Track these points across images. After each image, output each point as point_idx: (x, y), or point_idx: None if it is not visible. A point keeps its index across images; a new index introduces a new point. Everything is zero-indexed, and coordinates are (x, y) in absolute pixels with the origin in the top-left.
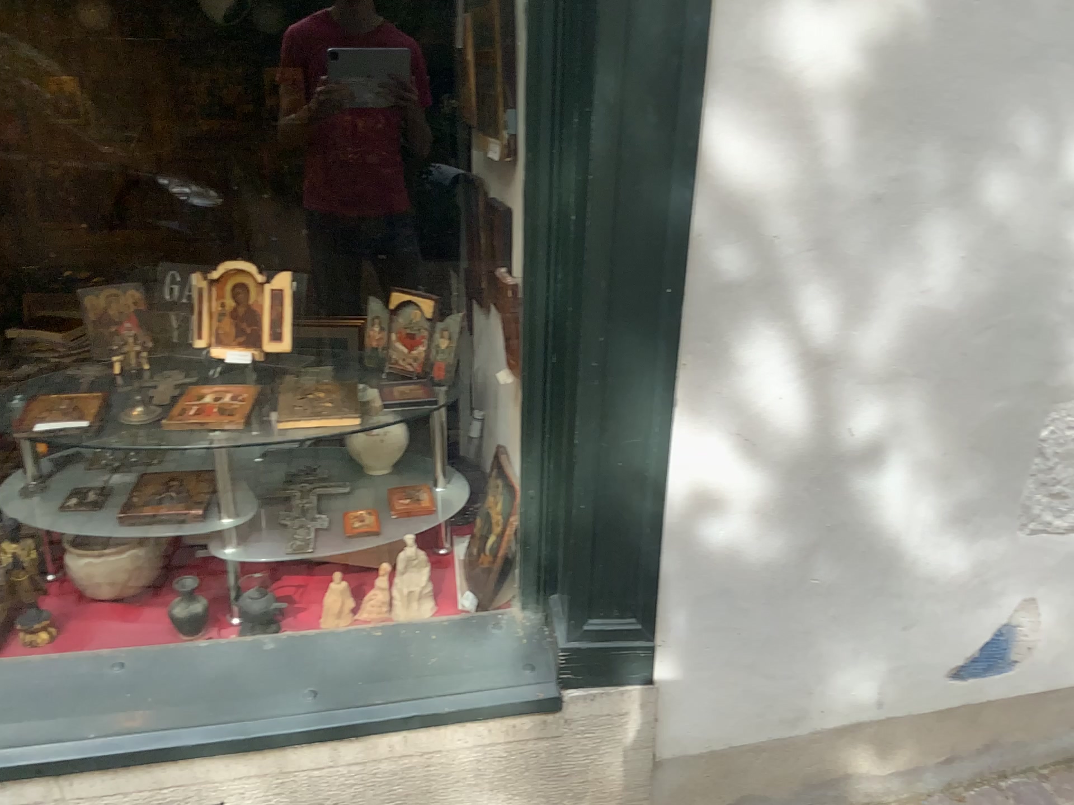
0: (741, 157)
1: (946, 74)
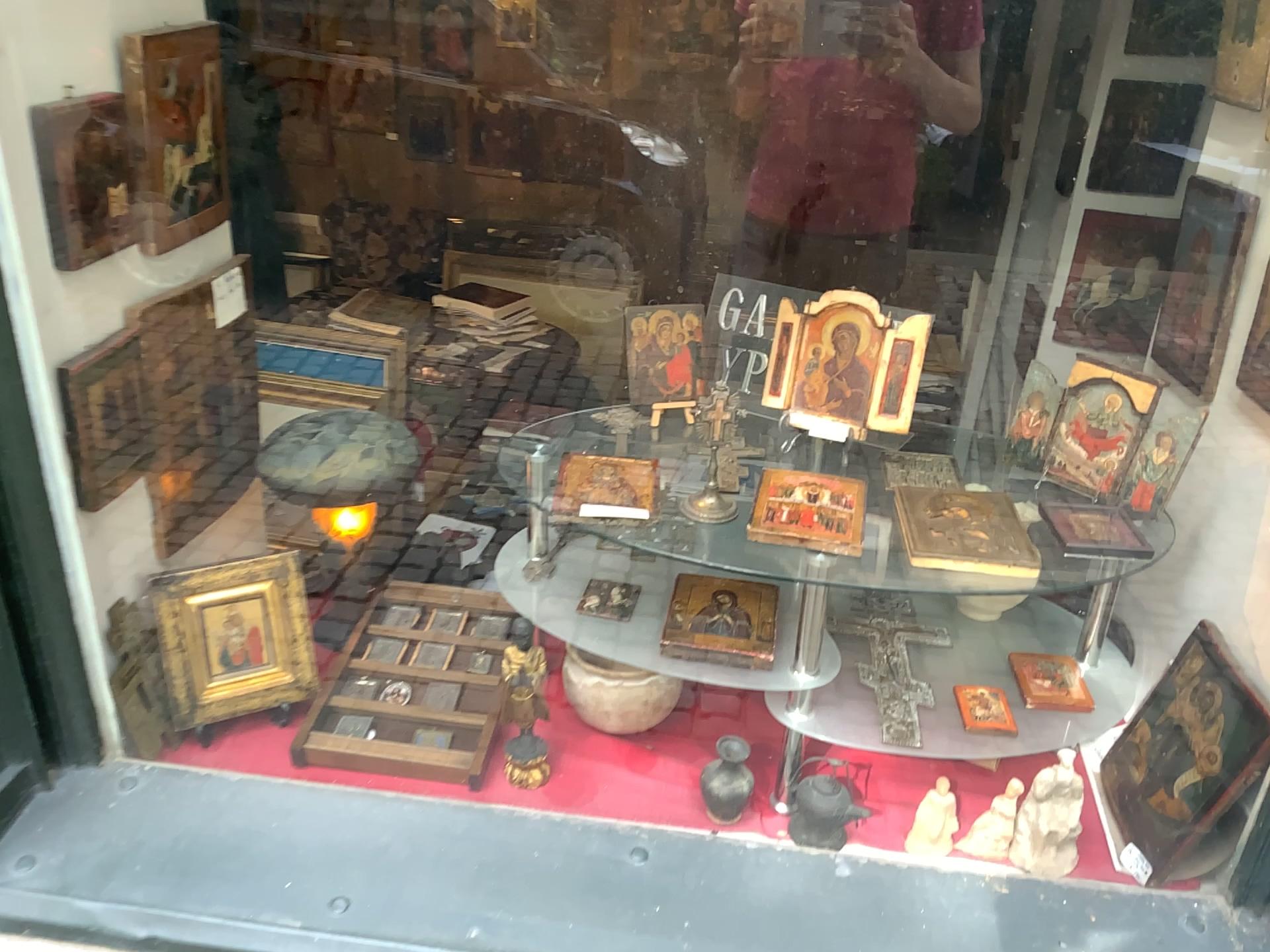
0: None
1: None
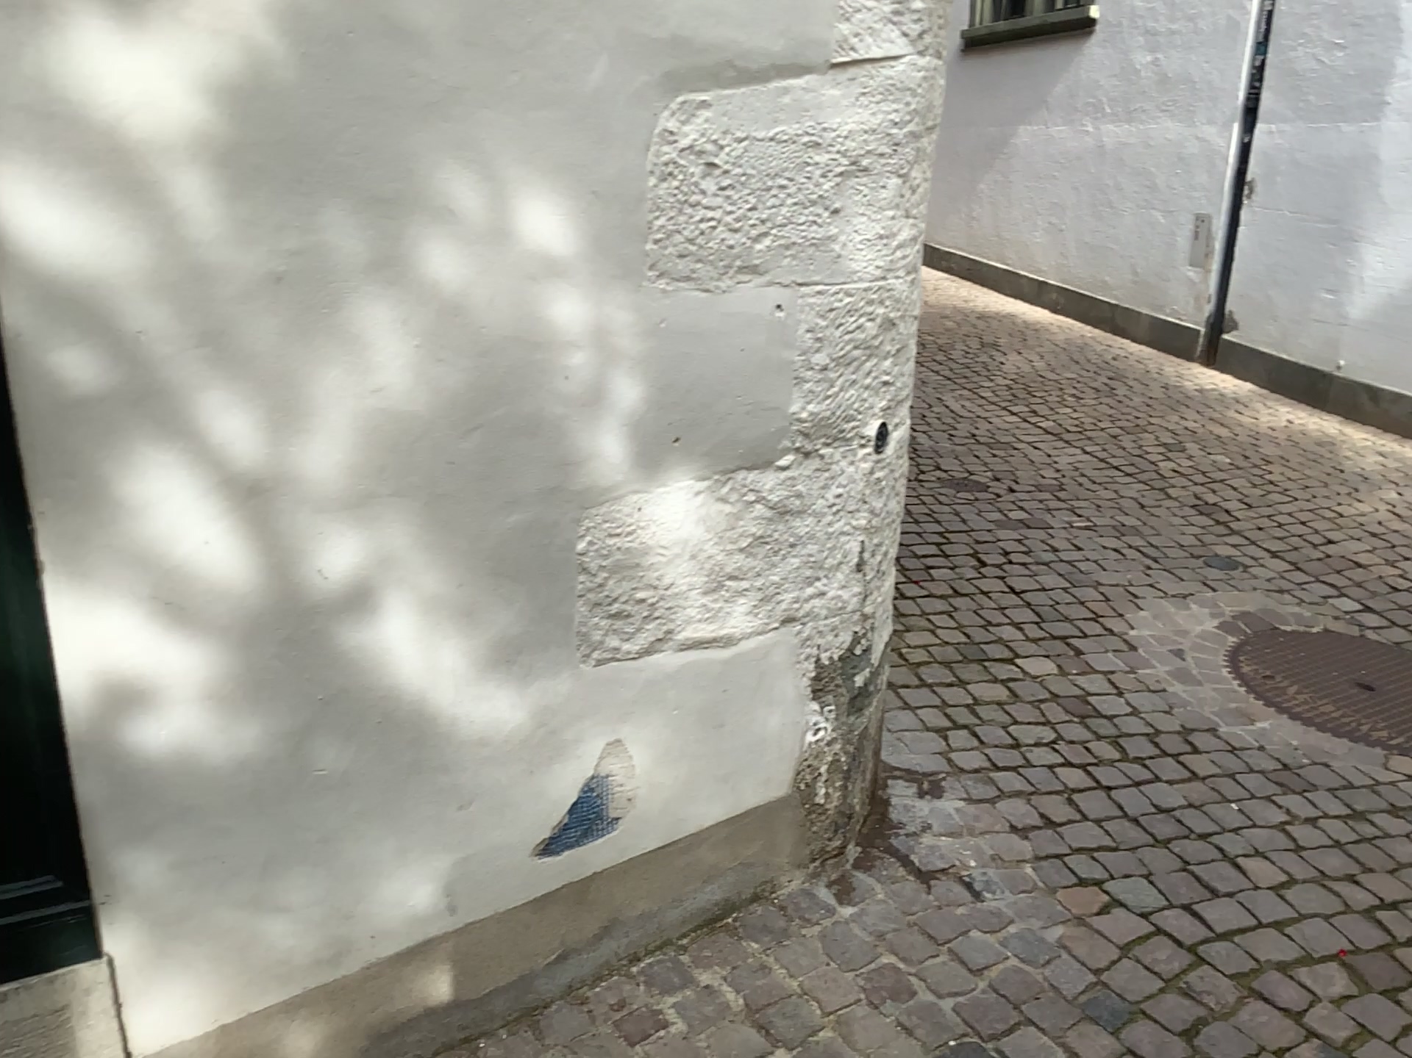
0: (57, 231)
1: (331, 124)
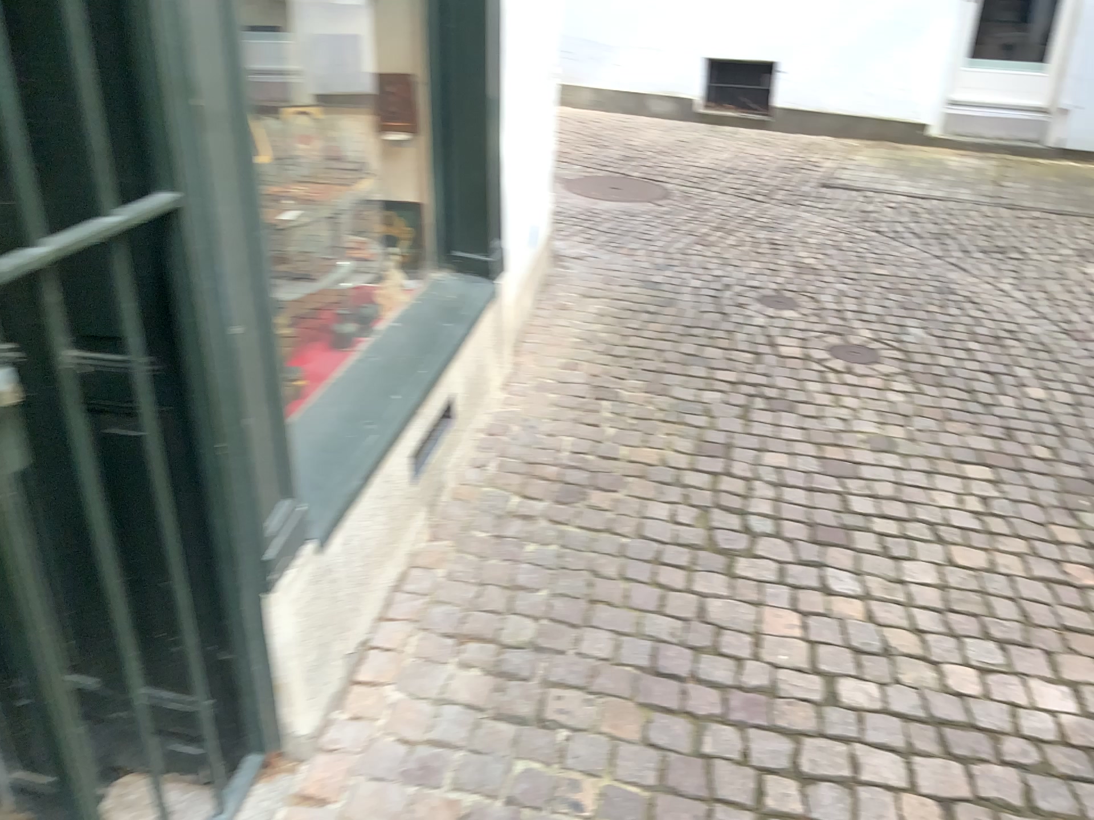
0: None
1: None
